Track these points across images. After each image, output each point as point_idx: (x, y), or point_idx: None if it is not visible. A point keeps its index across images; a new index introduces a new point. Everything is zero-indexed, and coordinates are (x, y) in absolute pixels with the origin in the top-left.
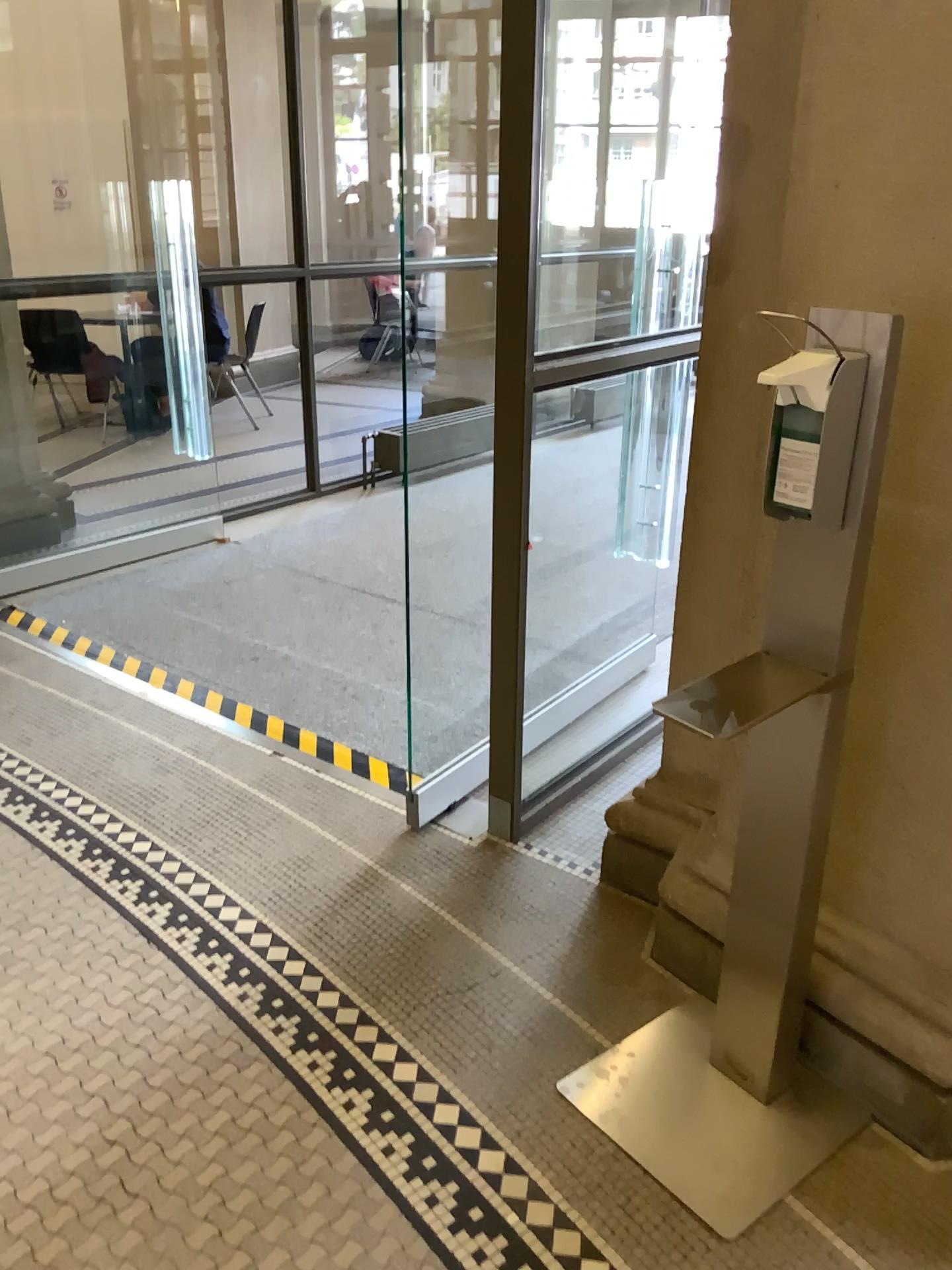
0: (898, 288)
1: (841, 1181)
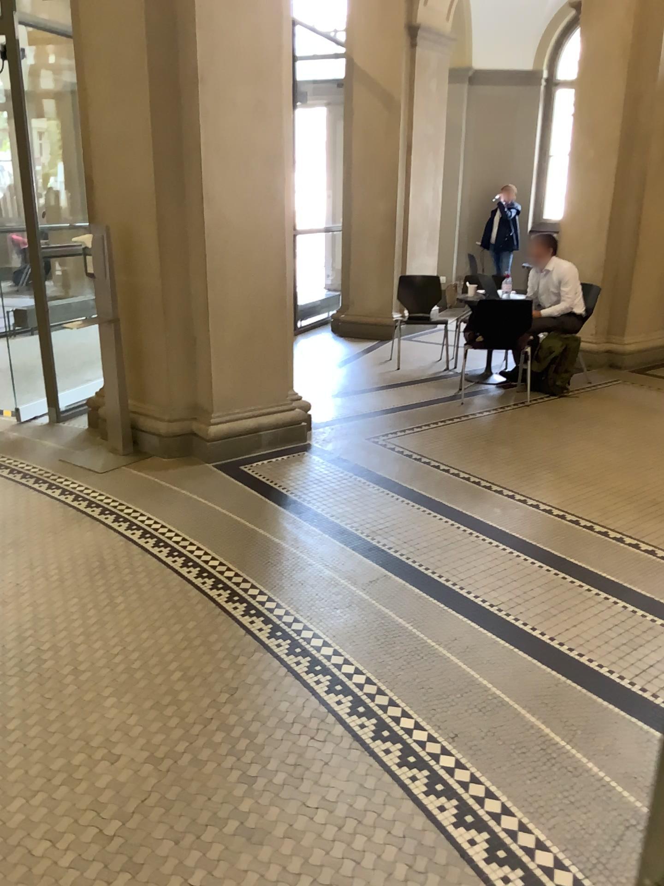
0: (123, 220)
1: (139, 467)
